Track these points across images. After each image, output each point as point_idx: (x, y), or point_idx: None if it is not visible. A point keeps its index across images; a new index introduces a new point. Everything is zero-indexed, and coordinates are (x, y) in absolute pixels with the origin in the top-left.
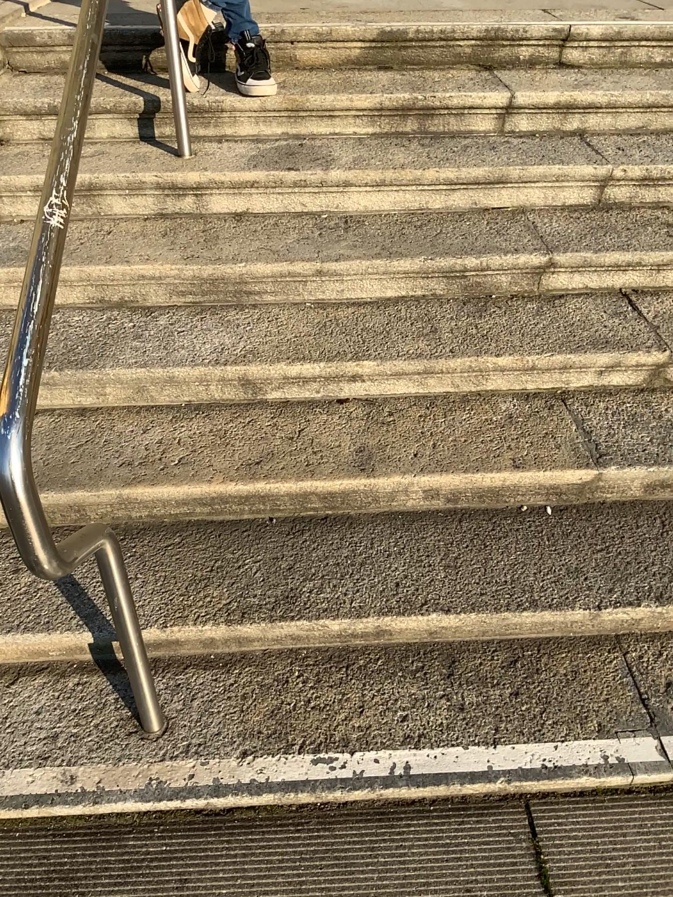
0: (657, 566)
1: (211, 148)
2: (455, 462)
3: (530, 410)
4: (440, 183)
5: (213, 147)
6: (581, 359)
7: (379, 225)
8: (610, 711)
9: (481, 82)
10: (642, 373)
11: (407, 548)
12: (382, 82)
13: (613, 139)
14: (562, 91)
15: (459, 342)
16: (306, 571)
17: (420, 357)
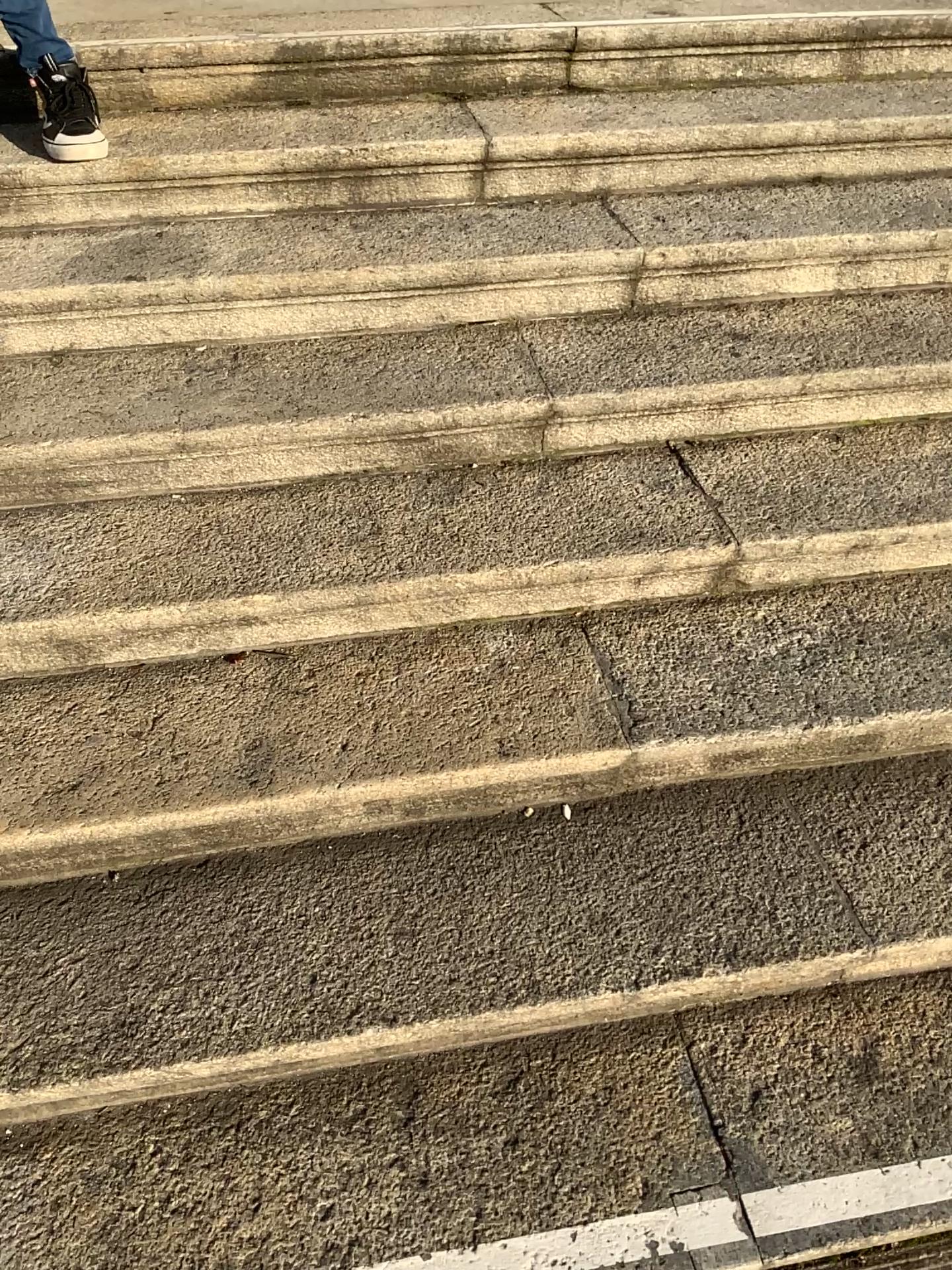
0: (731, 897)
1: (7, 250)
2: (408, 755)
3: (533, 649)
4: (380, 288)
5: (12, 247)
6: (605, 561)
7: (286, 362)
8: (666, 1153)
9: (443, 123)
10: (703, 574)
11: (337, 905)
12: (286, 129)
13: (649, 202)
14: (568, 131)
15: (415, 549)
16: (163, 969)
17: (349, 578)
